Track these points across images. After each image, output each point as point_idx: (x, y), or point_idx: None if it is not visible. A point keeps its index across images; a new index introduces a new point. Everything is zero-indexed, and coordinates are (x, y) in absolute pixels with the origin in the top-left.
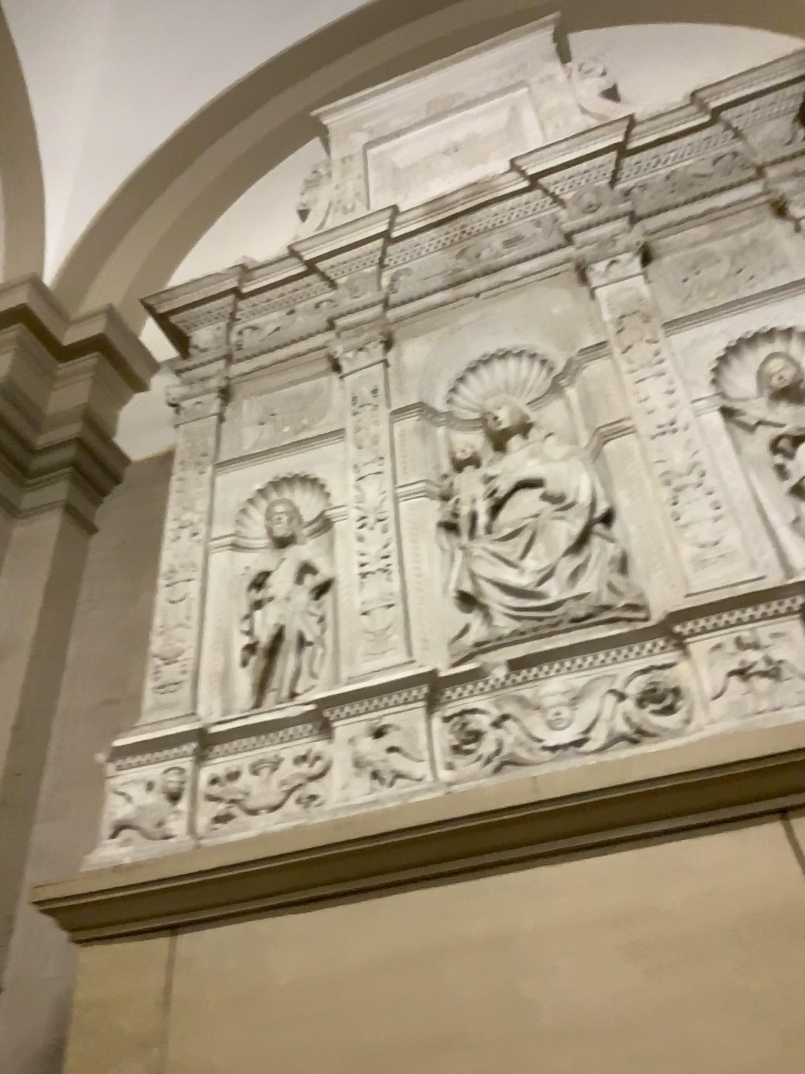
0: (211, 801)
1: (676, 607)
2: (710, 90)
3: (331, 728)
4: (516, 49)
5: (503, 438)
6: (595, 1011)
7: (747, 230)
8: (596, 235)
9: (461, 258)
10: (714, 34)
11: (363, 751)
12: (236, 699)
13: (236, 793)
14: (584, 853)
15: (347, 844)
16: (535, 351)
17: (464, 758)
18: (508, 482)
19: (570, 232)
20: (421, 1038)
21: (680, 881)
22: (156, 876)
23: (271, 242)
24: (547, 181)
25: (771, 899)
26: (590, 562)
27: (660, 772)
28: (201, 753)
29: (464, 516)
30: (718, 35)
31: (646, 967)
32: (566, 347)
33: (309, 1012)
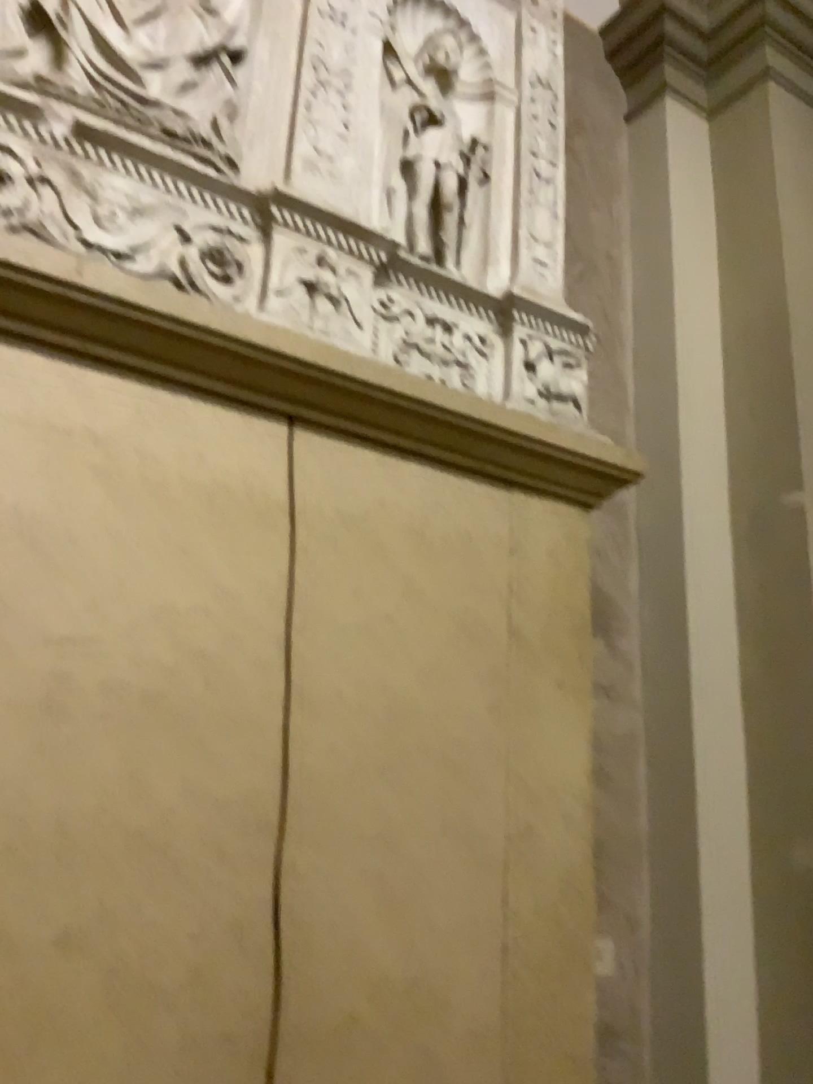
0: None
1: (270, 190)
2: None
3: None
4: None
5: None
6: (40, 513)
7: None
8: None
9: None
10: None
11: None
12: None
13: None
14: (88, 363)
15: None
16: None
17: None
18: None
19: None
20: None
21: (175, 433)
22: None
23: None
24: None
25: (250, 483)
26: (200, 86)
27: (215, 327)
28: None
29: None
30: None
31: (111, 493)
32: None
33: None
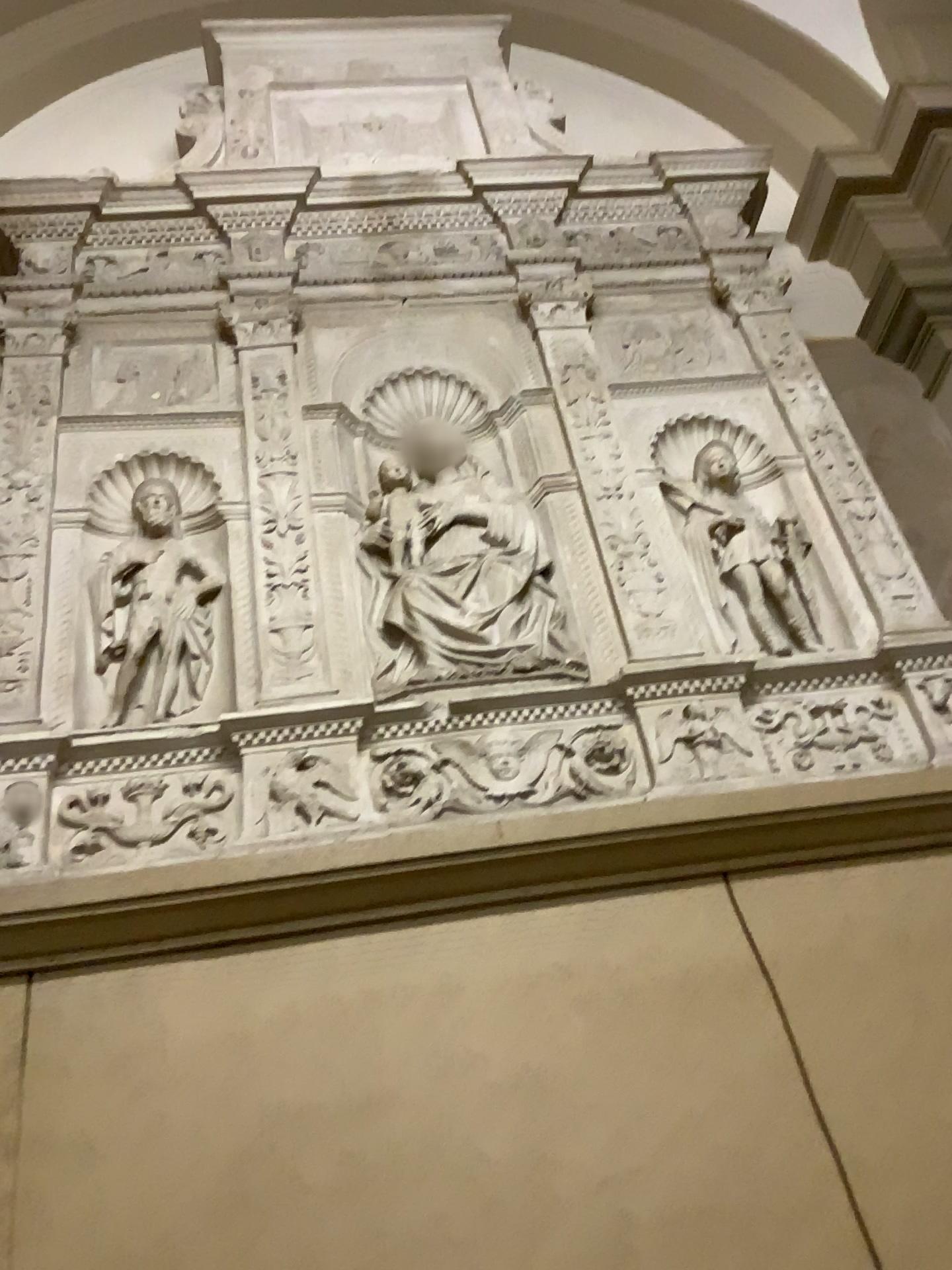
0: (68, 827)
1: (620, 671)
2: (666, 158)
3: (236, 754)
4: (453, 37)
5: (433, 466)
6: (547, 1059)
7: (686, 312)
8: (539, 272)
9: (386, 252)
10: (647, 98)
11: (280, 783)
12: (91, 710)
13: (104, 820)
14: (535, 905)
15: (280, 881)
16: (465, 379)
17: (399, 801)
18: (443, 514)
19: (511, 260)
20: (359, 1090)
21: (629, 935)
22: (19, 907)
23: (138, 160)
24: (490, 197)
25: (713, 954)
26: (530, 614)
27: (625, 827)
28: (54, 768)
29: (394, 541)
30: (651, 101)
31: (597, 1016)
32: (502, 384)
33: (220, 1067)
